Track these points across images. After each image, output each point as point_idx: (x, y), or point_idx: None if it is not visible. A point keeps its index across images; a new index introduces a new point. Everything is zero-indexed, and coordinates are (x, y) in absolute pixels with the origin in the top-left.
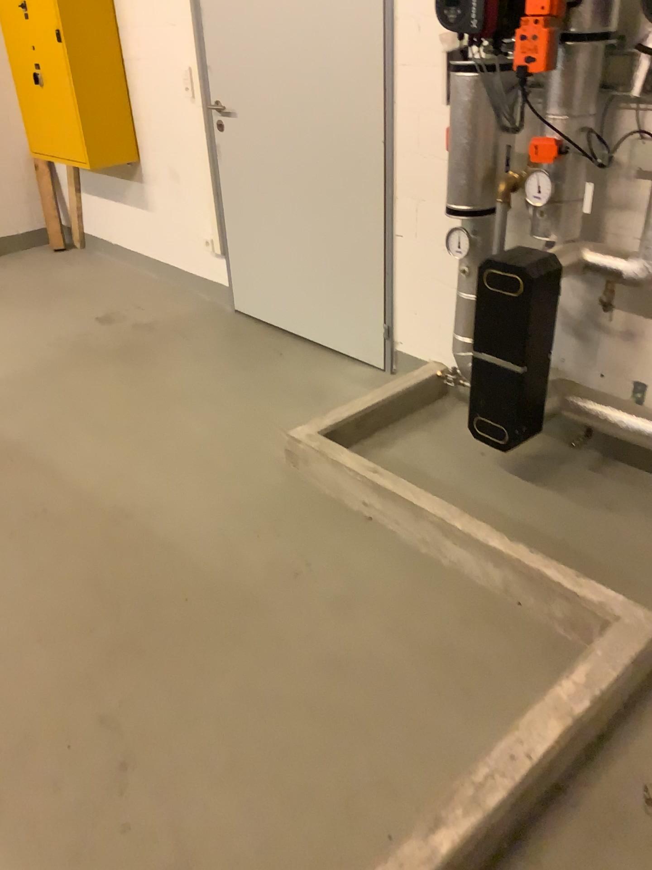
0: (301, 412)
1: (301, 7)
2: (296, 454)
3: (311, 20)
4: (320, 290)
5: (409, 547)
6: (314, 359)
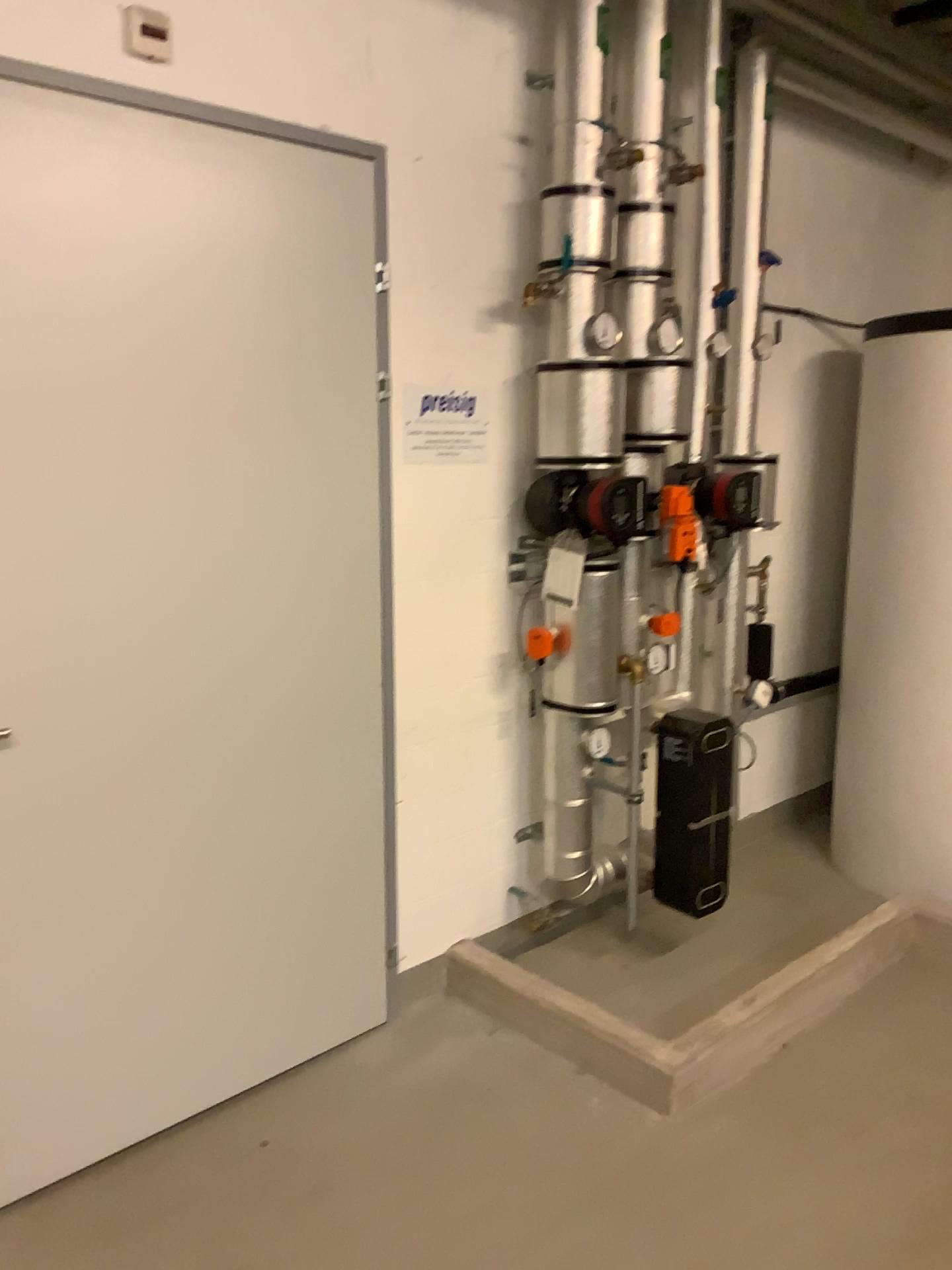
0: (525, 1103)
1: (223, 513)
2: (696, 1079)
3: (249, 532)
4: (254, 982)
5: (825, 1021)
6: (309, 1099)
